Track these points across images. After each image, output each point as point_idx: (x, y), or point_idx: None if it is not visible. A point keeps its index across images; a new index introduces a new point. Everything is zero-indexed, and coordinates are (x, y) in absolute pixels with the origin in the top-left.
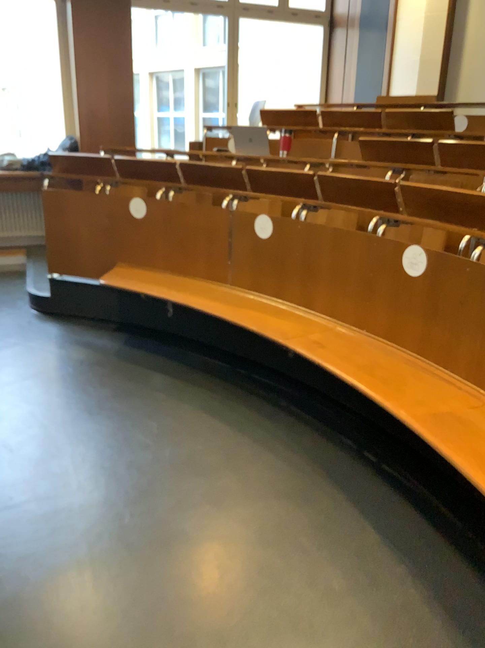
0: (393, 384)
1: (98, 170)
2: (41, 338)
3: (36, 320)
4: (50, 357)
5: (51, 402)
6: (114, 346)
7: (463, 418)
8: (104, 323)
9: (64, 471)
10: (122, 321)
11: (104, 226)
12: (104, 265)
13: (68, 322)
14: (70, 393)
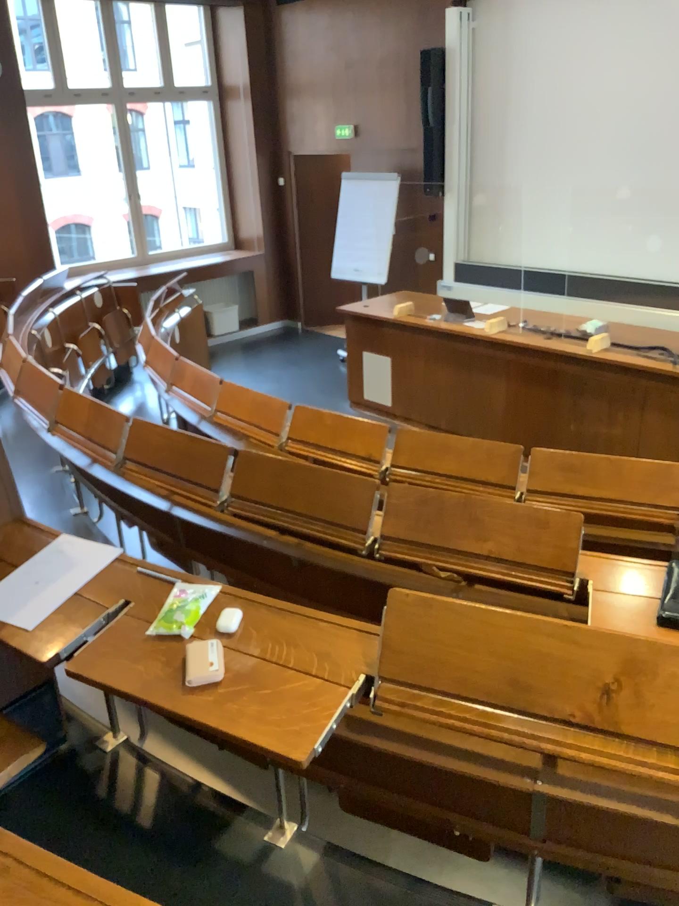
0: None
1: None
2: None
3: None
4: None
5: None
6: None
7: None
8: None
9: None
10: None
11: None
12: None
13: None
14: None
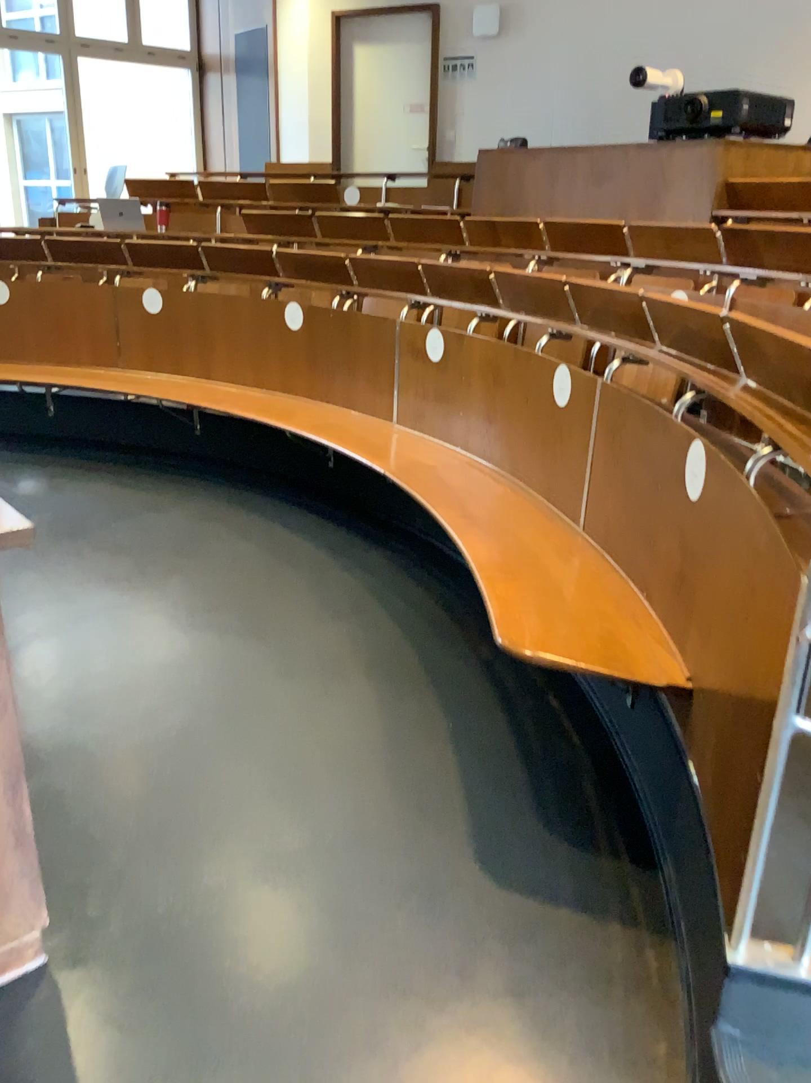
0: (284, 413)
1: None
2: None
3: None
4: None
5: None
6: None
7: (336, 424)
8: None
9: None
10: None
11: None
12: None
13: None
14: None
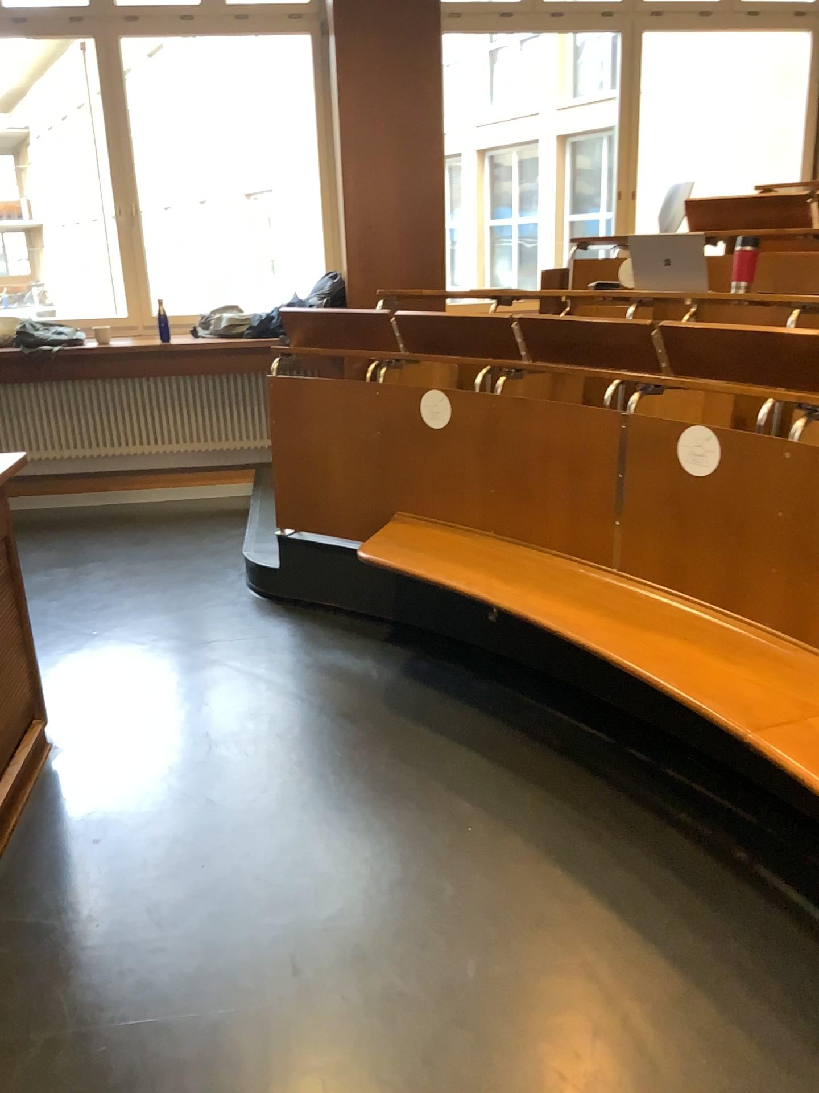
0: None
1: (362, 337)
2: (249, 656)
3: (248, 615)
4: (259, 701)
5: (245, 811)
6: (383, 681)
7: None
8: (368, 627)
9: (244, 1008)
10: (402, 625)
11: (370, 444)
12: (370, 517)
13: (302, 621)
14: (283, 792)
